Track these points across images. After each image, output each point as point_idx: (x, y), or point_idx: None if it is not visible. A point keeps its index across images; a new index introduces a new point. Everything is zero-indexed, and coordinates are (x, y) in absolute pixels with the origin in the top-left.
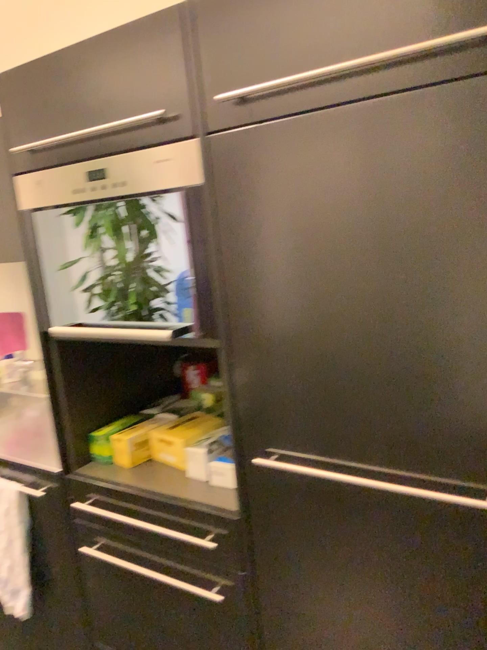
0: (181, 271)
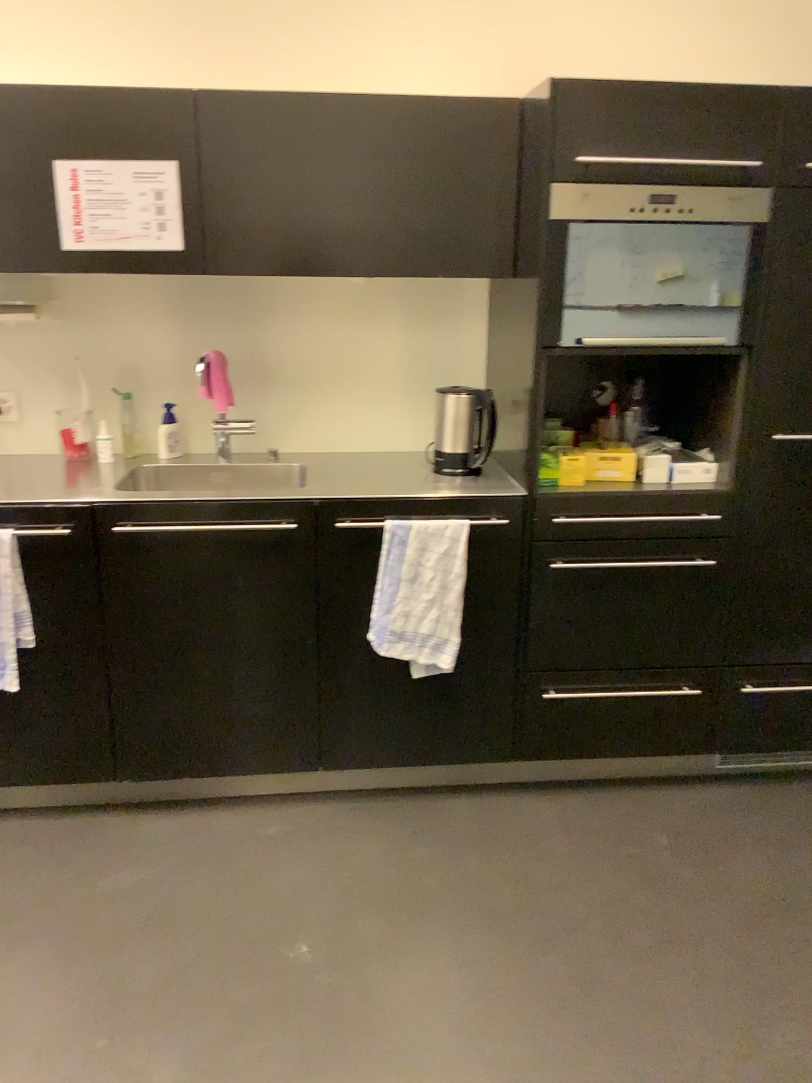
0: (723, 292)
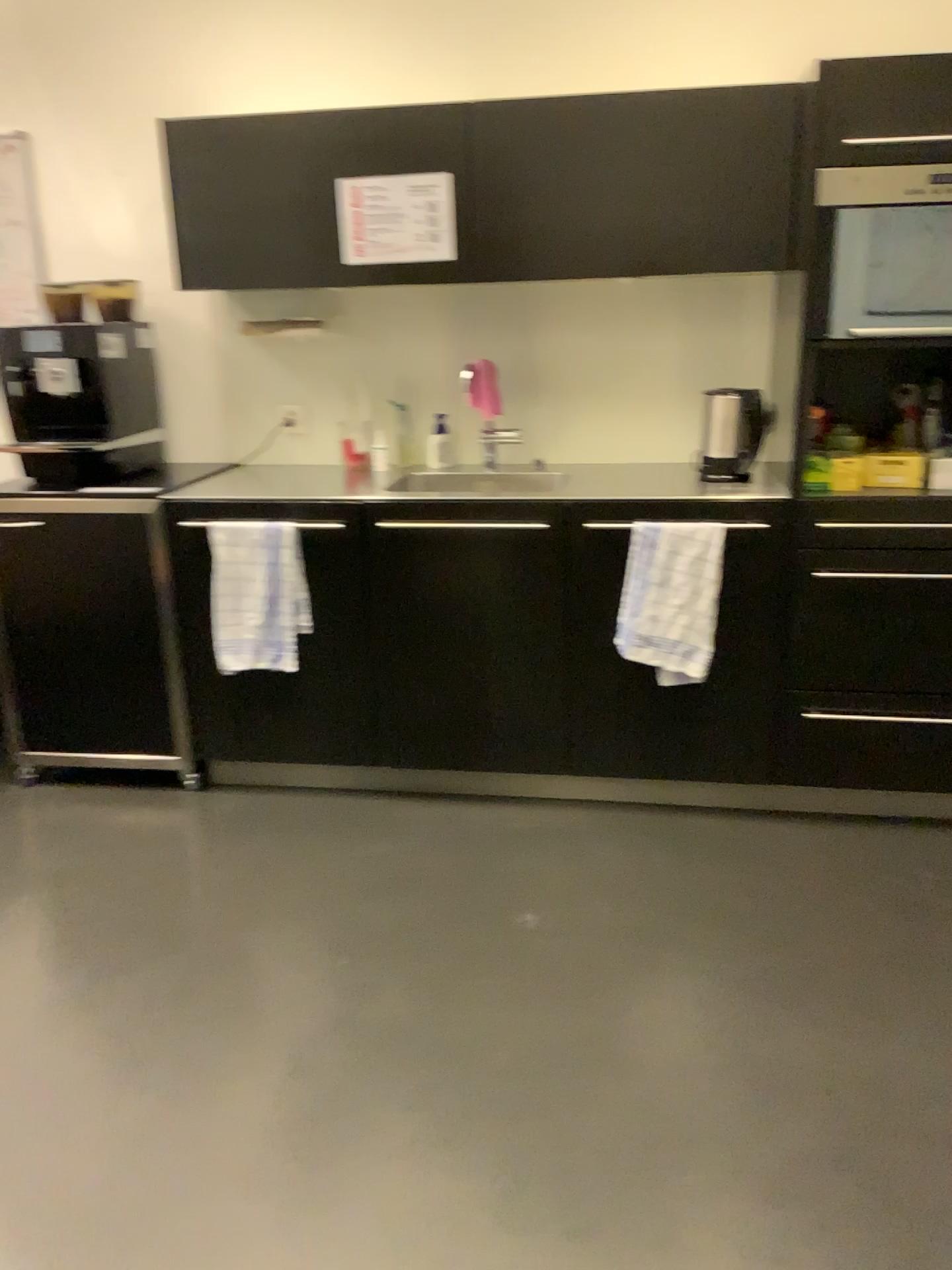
0: None
